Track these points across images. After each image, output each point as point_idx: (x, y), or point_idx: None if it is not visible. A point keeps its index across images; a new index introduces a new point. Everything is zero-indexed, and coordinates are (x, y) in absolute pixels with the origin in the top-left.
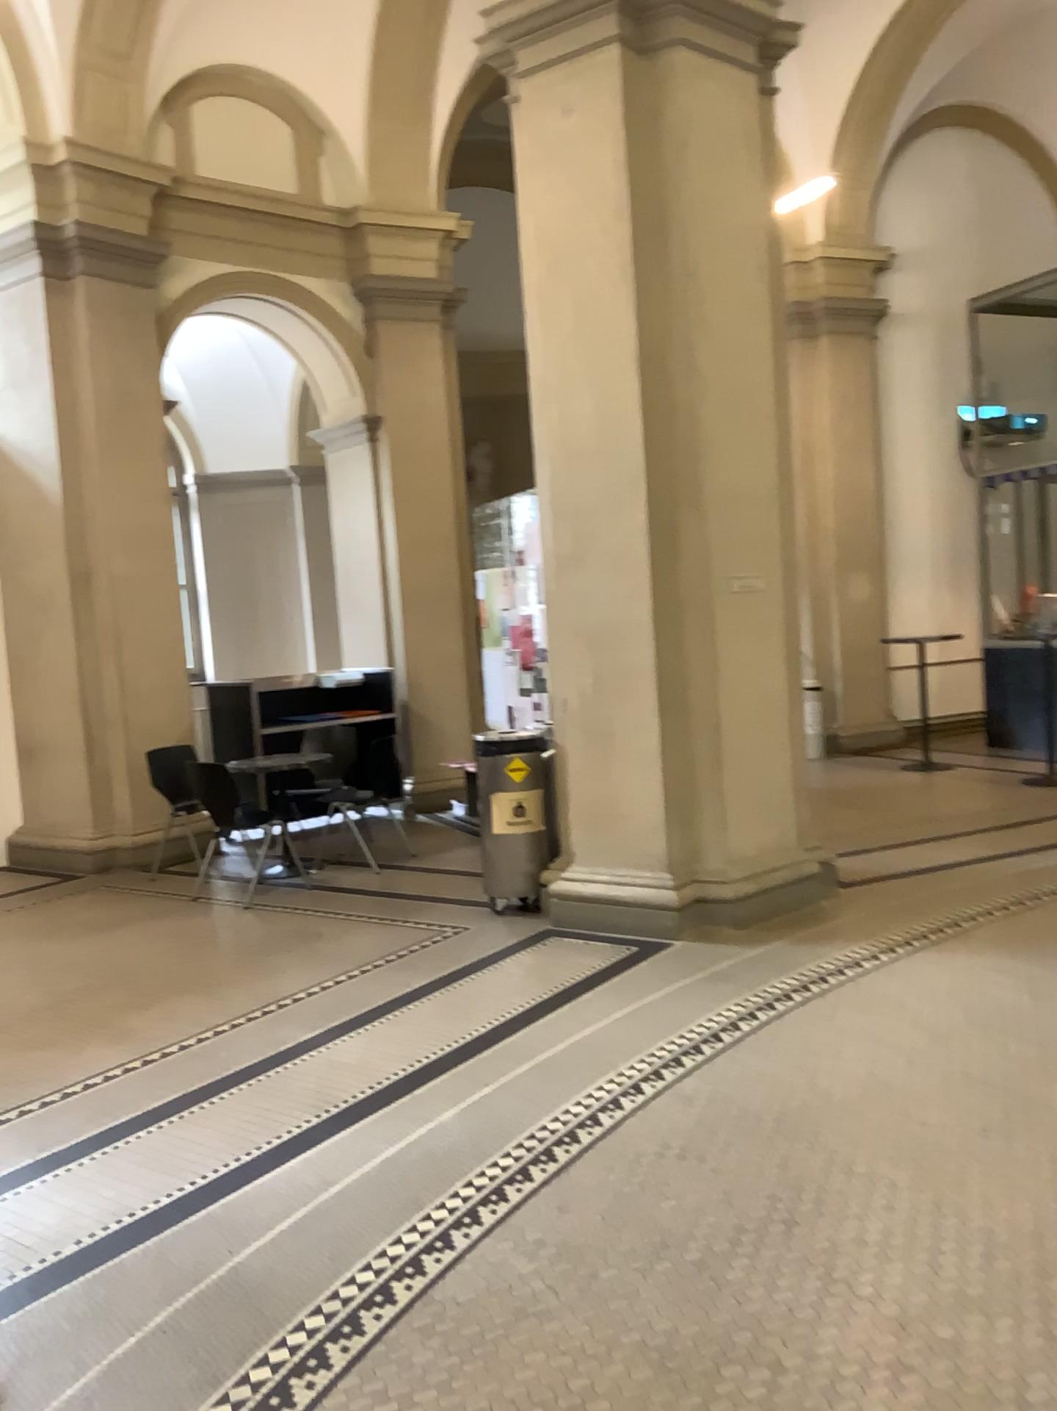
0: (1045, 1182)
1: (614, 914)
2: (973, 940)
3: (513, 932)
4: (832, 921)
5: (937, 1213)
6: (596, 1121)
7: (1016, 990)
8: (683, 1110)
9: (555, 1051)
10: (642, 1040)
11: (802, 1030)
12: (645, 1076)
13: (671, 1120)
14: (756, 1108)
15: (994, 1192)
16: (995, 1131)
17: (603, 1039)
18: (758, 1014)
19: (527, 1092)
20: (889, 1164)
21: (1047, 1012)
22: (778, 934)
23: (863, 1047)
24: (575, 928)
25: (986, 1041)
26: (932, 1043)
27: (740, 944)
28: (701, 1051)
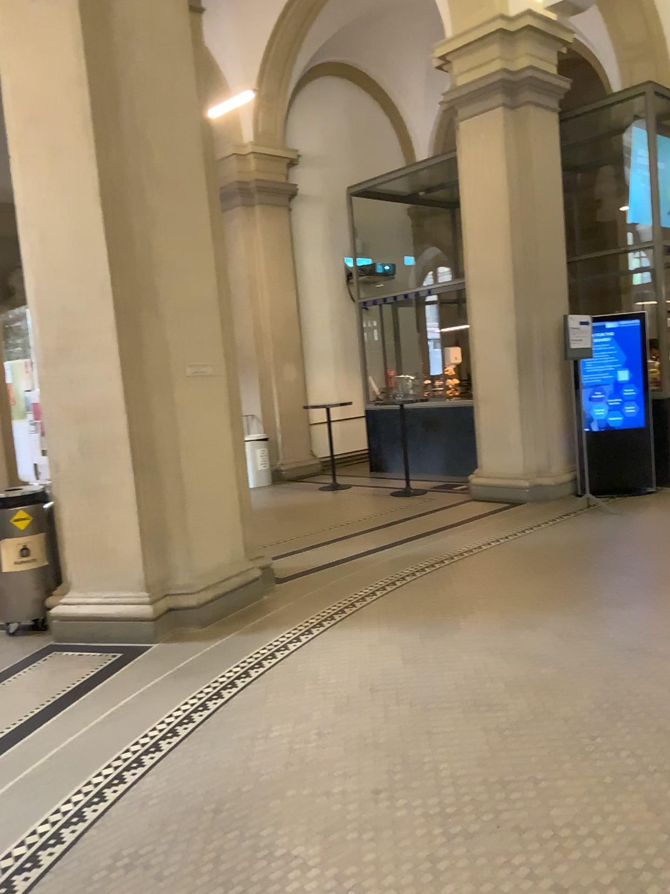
0: (424, 840)
1: (106, 626)
2: (366, 619)
3: (22, 651)
4: (269, 614)
5: (344, 893)
6: (62, 842)
7: (395, 658)
8: (140, 815)
9: (37, 767)
10: (114, 745)
11: (244, 716)
12: (112, 782)
13: (128, 829)
14: (202, 803)
15: (387, 858)
16: (386, 794)
17: (82, 748)
18: (211, 706)
19: (3, 819)
20: (307, 844)
21: (417, 674)
22: (230, 629)
23: (288, 726)
24: (75, 641)
25: (377, 706)
26: (339, 715)
27: (201, 642)
28: (162, 749)
